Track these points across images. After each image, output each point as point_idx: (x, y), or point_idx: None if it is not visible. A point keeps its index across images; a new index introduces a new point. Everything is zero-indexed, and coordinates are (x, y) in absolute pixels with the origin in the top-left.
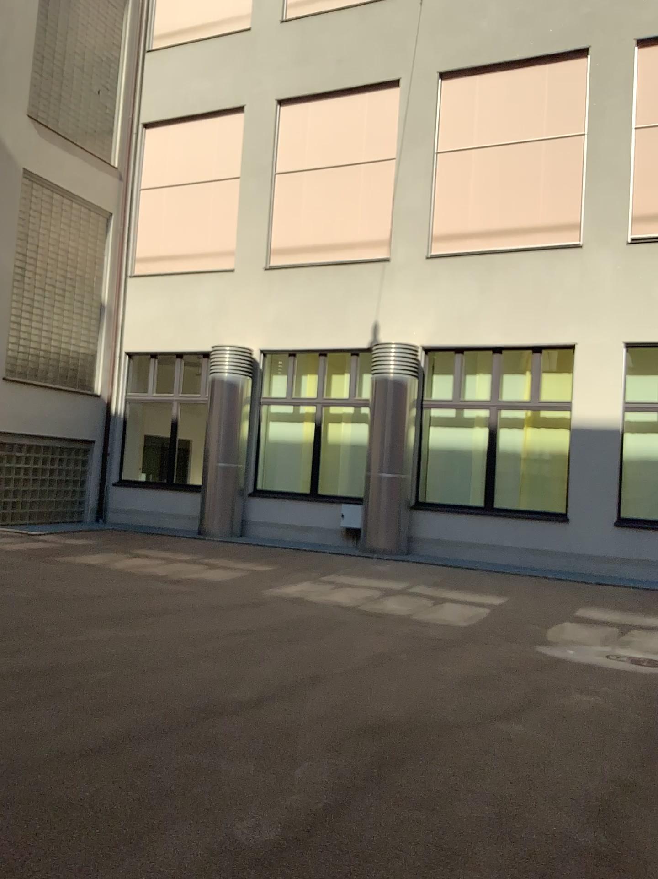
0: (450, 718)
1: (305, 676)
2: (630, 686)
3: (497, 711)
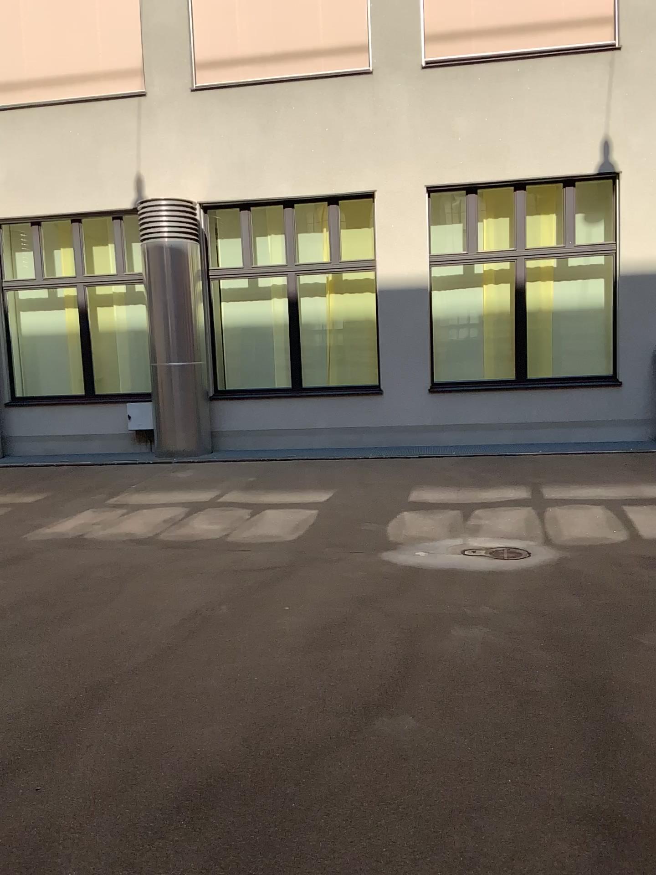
0: (312, 736)
1: (78, 696)
2: (513, 602)
3: (372, 699)
